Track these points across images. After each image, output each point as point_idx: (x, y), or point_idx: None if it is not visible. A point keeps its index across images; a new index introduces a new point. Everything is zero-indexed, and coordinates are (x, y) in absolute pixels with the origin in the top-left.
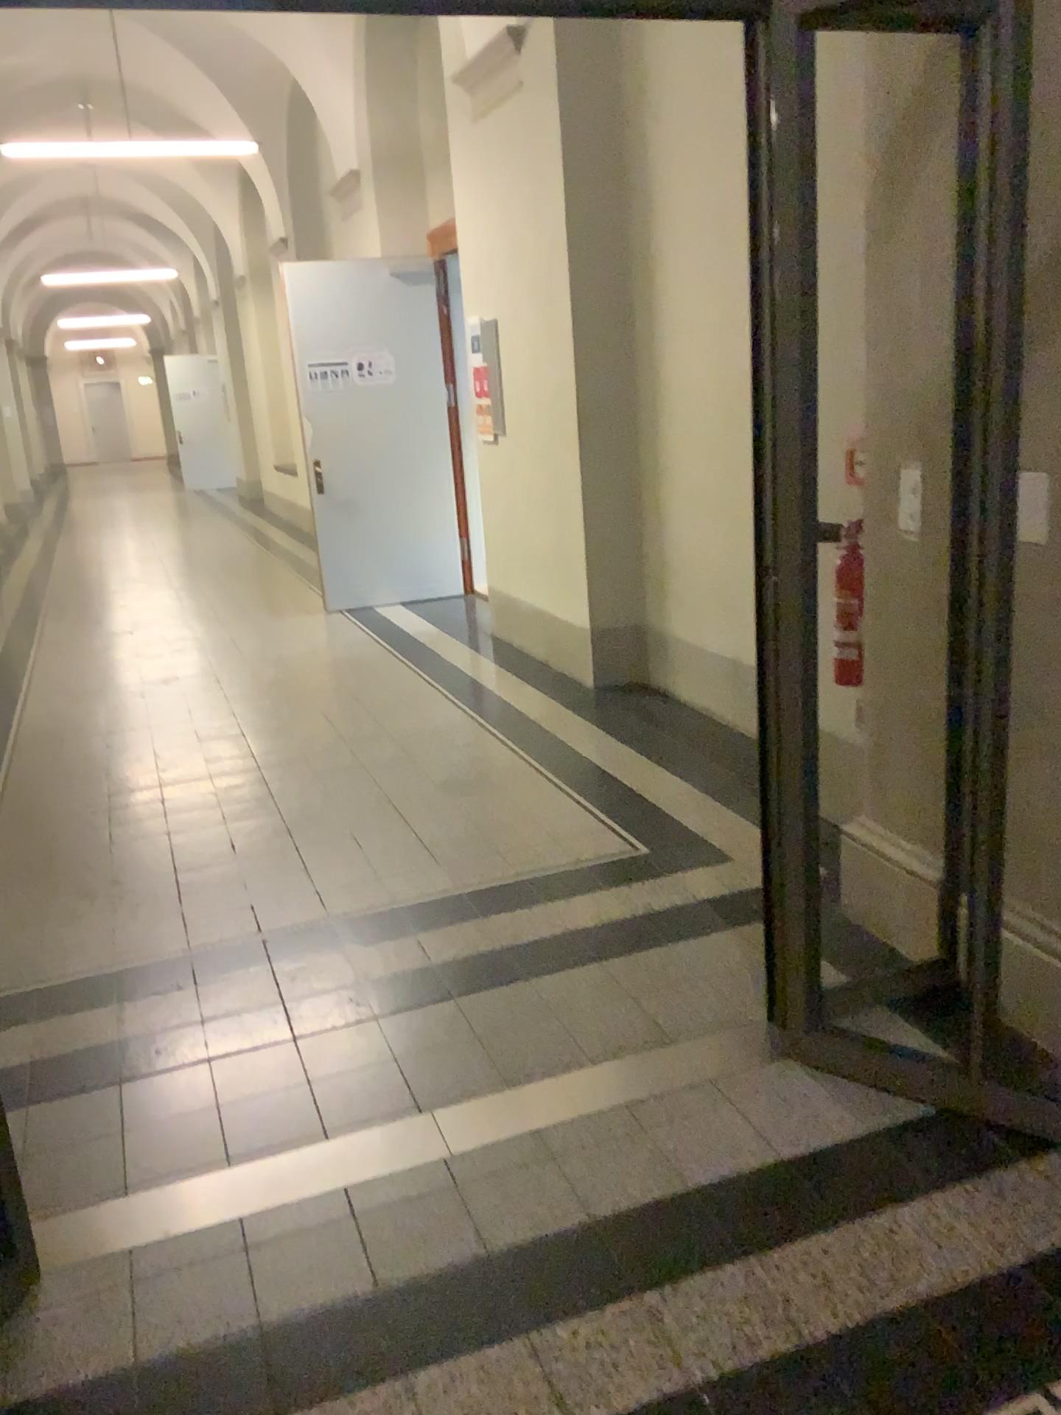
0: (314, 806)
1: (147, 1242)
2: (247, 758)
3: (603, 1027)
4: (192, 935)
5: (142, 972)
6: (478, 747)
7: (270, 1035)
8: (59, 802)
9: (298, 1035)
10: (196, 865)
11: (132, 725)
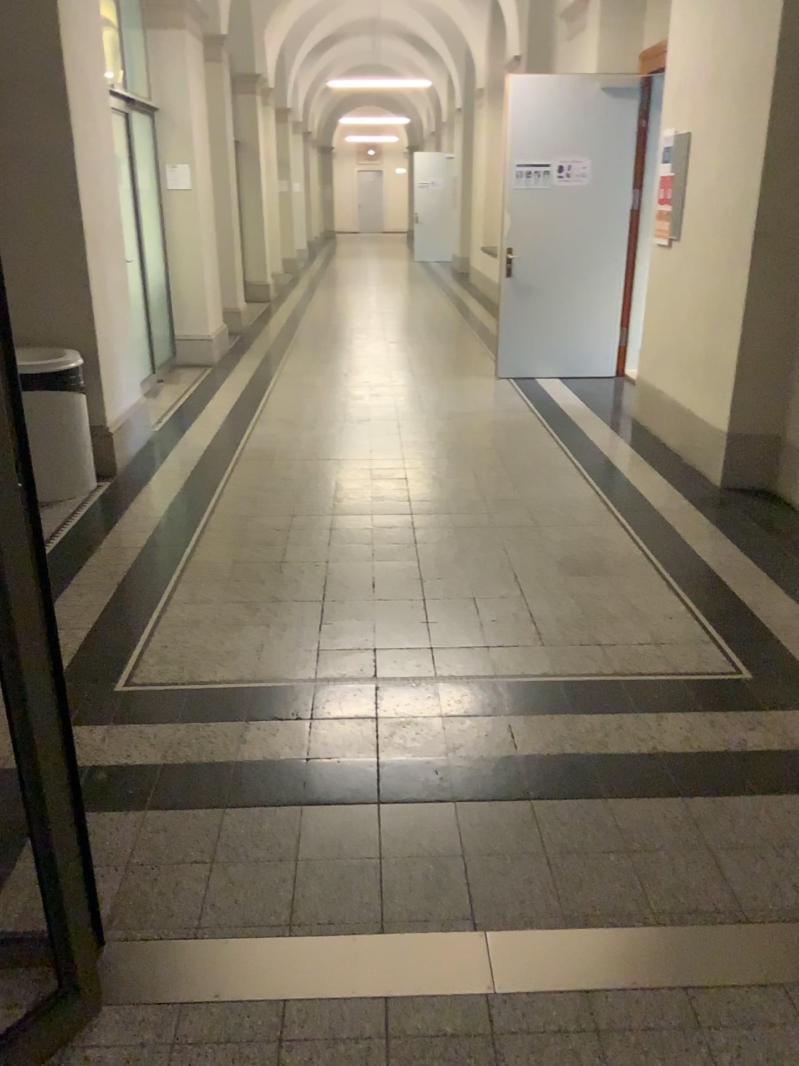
0: (449, 560)
1: (196, 1004)
2: (405, 504)
3: (673, 878)
4: (320, 668)
5: (271, 695)
6: (602, 529)
7: (358, 794)
8: (253, 516)
9: (381, 801)
10: (340, 598)
11: (323, 457)
